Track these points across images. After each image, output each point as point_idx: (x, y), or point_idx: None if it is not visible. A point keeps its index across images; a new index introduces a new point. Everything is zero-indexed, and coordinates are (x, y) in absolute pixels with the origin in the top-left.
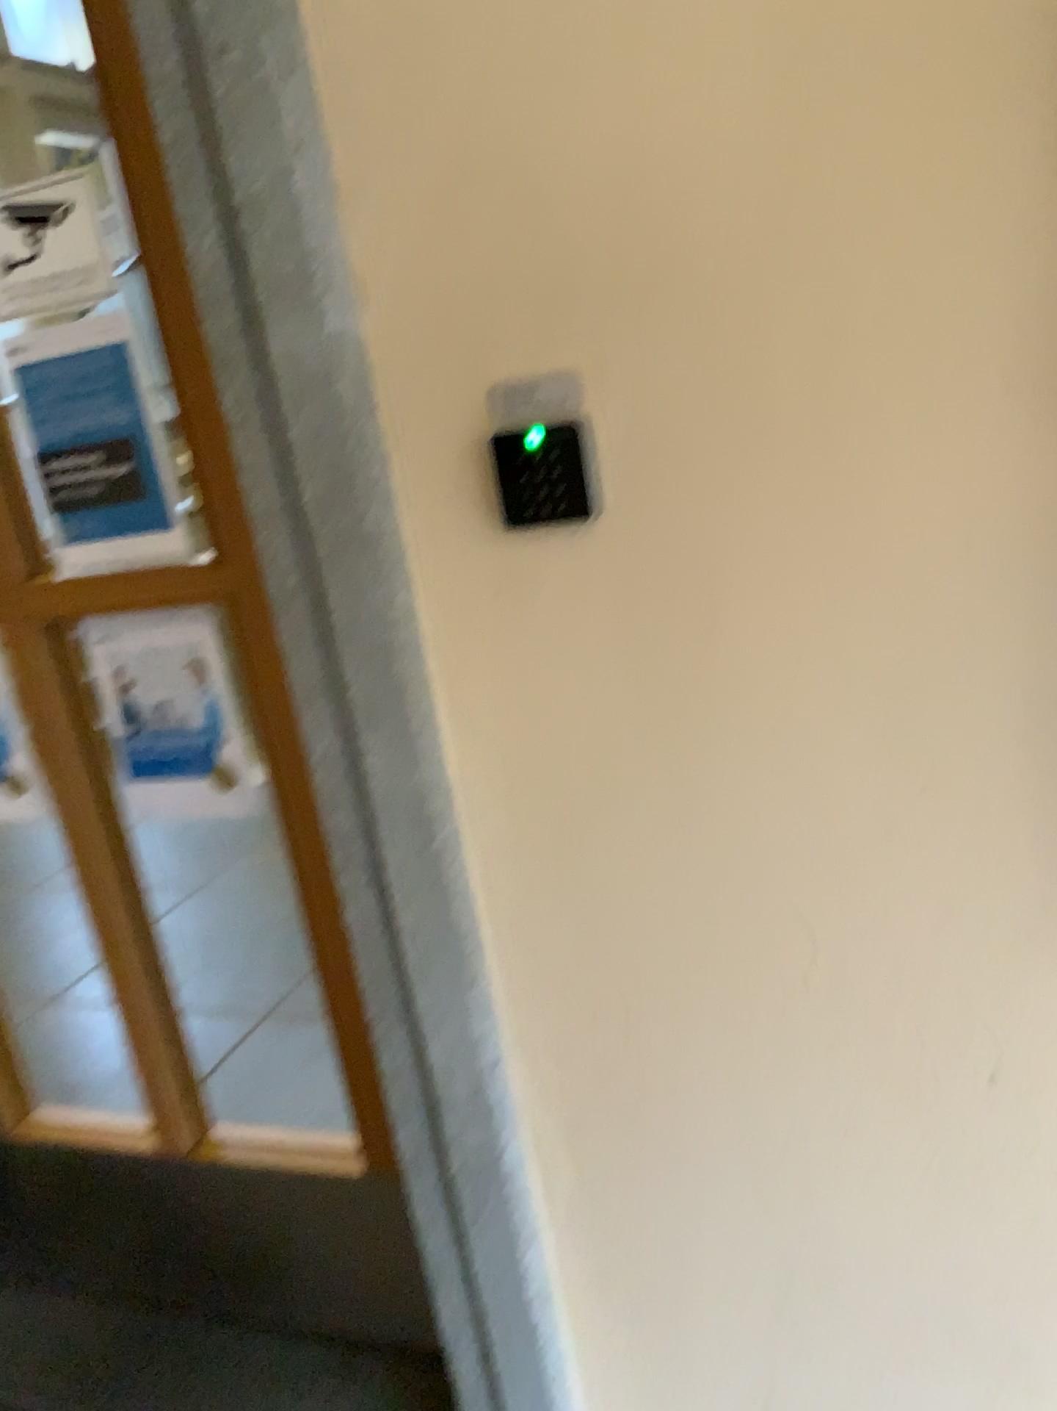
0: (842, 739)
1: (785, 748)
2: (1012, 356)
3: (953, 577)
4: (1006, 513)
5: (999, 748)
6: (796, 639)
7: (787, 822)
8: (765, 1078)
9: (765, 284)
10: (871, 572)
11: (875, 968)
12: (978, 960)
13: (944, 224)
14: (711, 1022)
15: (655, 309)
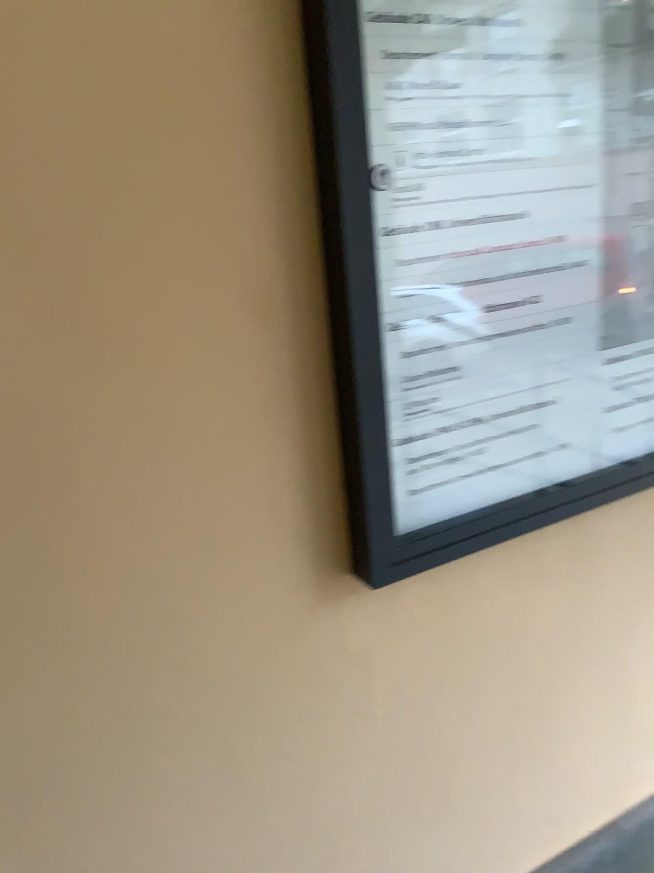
0: (165, 531)
1: (128, 546)
2: (244, 282)
3: (223, 416)
4: (248, 375)
5: (254, 515)
6: (130, 470)
7: (133, 598)
8: (128, 786)
9: (94, 226)
10: (175, 418)
11: (194, 677)
12: (251, 648)
13: (203, 200)
14: (86, 764)
15: (9, 236)
